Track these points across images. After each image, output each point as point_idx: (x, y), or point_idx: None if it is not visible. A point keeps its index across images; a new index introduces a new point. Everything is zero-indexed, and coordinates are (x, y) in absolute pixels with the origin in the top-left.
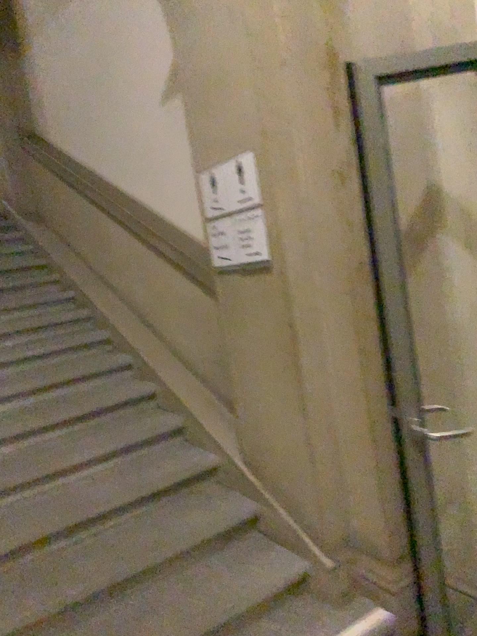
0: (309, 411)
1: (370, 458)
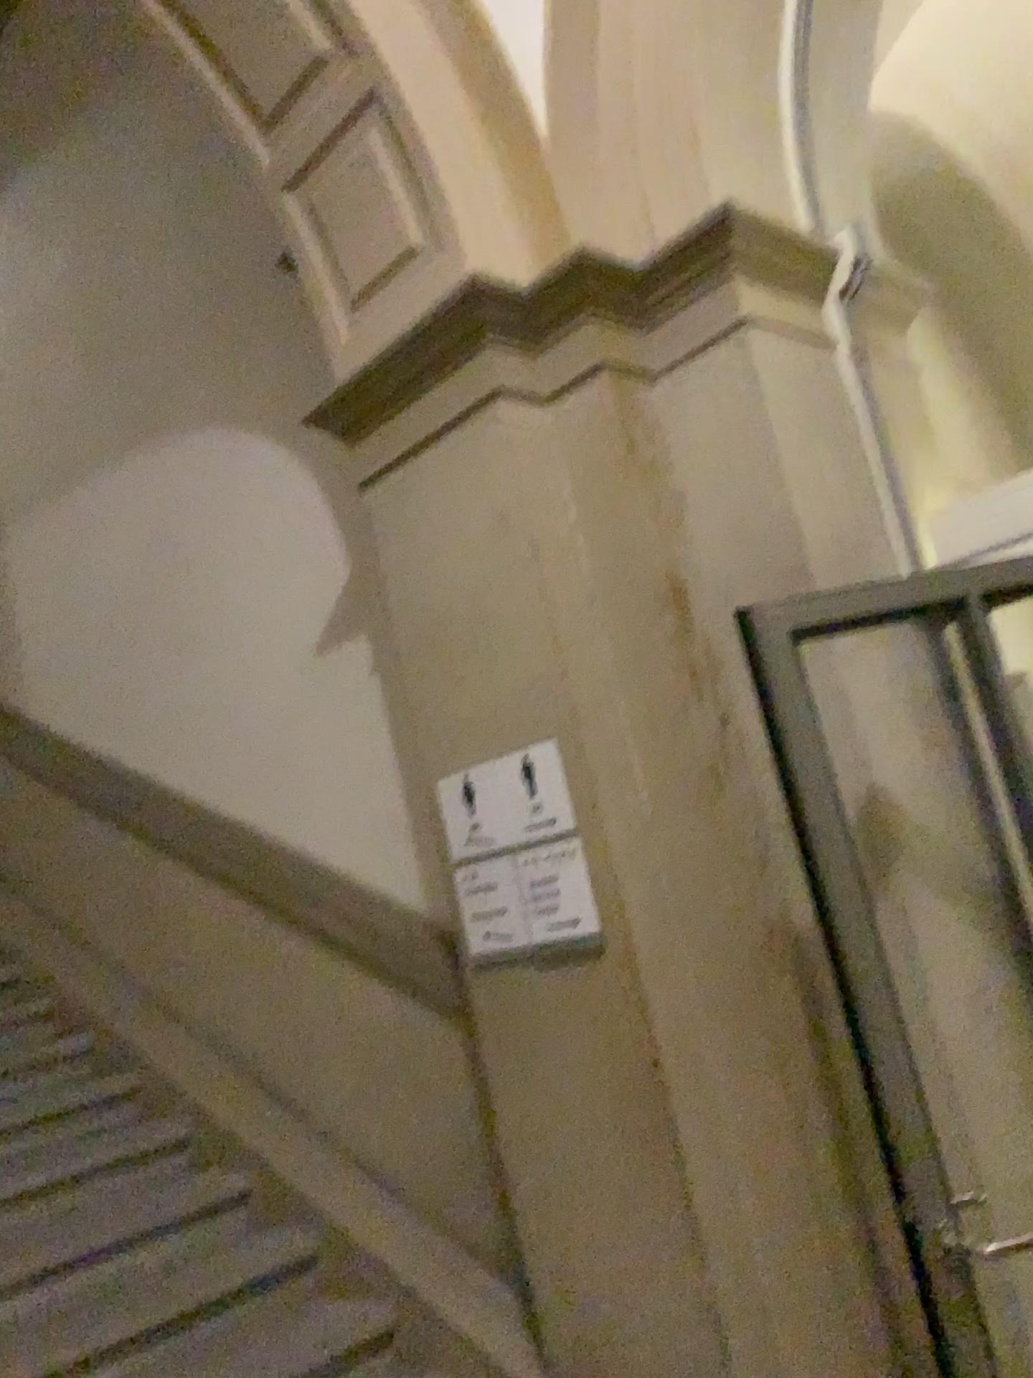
0: (707, 1240)
1: (842, 1330)
